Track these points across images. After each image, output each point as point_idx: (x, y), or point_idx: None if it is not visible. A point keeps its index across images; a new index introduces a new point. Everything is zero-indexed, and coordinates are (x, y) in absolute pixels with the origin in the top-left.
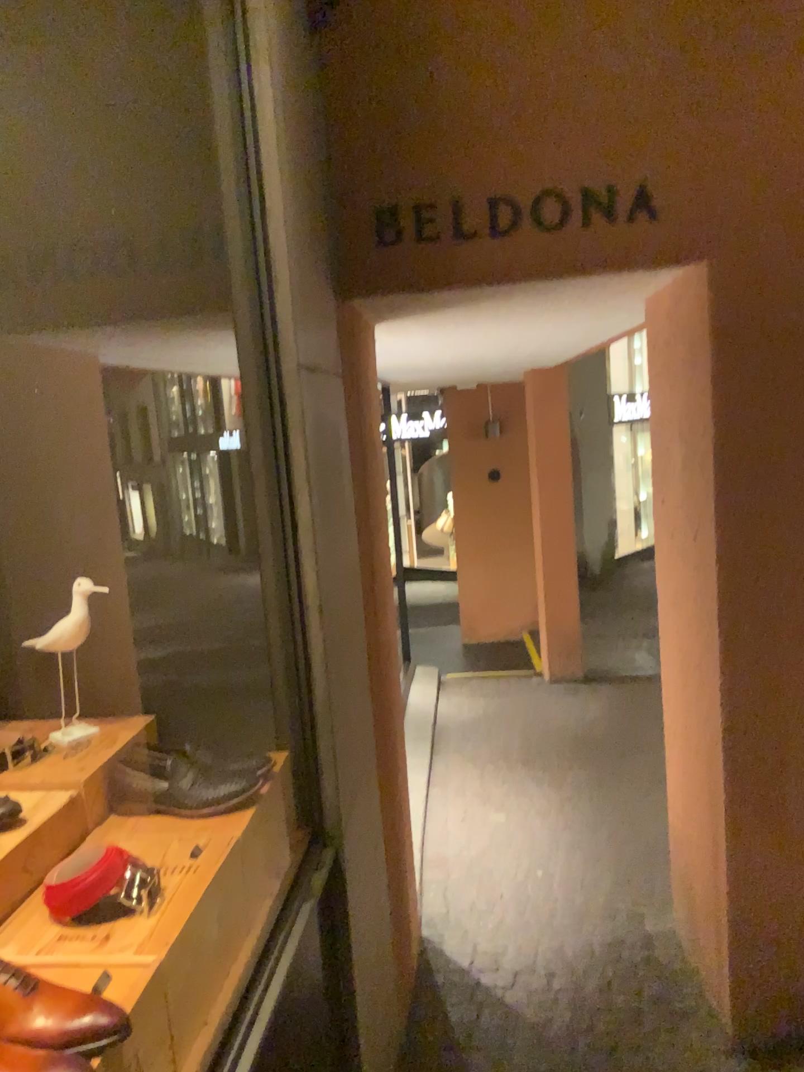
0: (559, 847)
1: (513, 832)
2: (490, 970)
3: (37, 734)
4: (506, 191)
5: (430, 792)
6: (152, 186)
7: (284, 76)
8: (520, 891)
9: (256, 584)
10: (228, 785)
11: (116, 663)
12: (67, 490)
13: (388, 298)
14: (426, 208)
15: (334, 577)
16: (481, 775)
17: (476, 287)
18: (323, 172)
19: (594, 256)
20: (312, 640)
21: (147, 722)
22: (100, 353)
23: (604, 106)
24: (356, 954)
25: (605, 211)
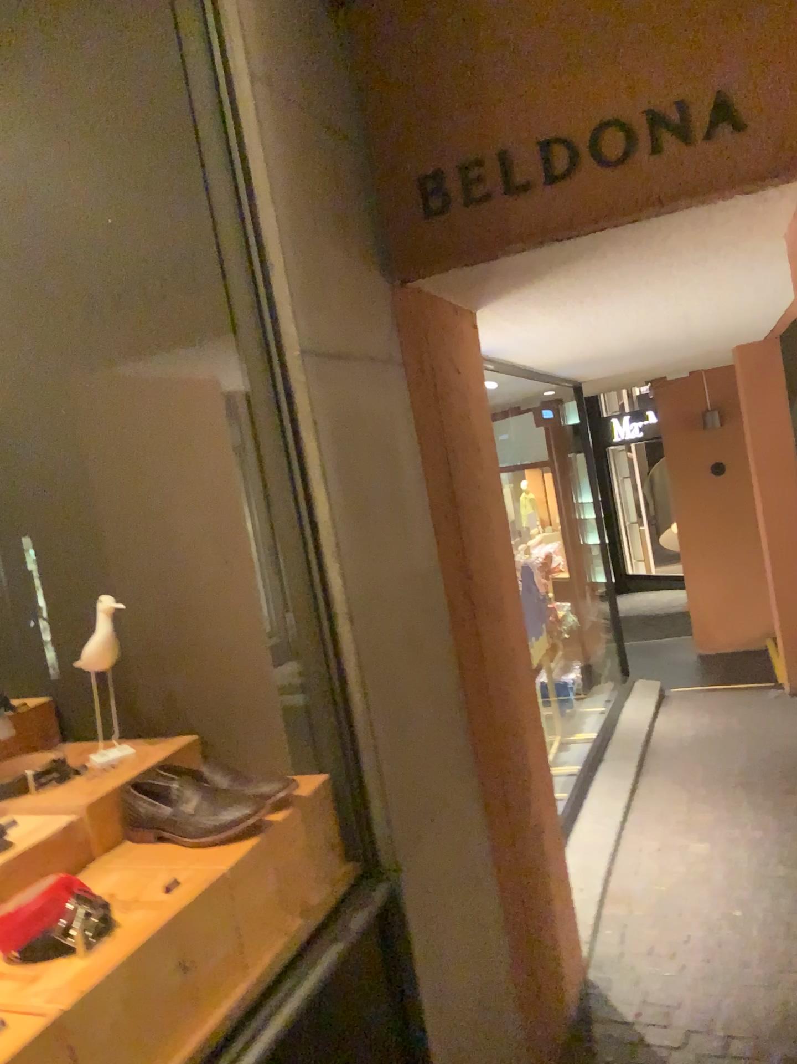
0: (766, 885)
1: (712, 865)
2: (656, 1028)
3: (70, 756)
4: (557, 130)
5: (624, 816)
6: (141, 189)
7: (267, 48)
8: (709, 936)
9: (277, 593)
10: (233, 812)
11: (157, 683)
12: (98, 508)
13: (448, 274)
14: (470, 167)
15: (388, 583)
16: (686, 798)
17: (540, 246)
18: (359, 149)
19: (669, 185)
20: (344, 651)
21: (176, 744)
22: (113, 366)
23: (662, 8)
24: (431, 1004)
25: (676, 129)
